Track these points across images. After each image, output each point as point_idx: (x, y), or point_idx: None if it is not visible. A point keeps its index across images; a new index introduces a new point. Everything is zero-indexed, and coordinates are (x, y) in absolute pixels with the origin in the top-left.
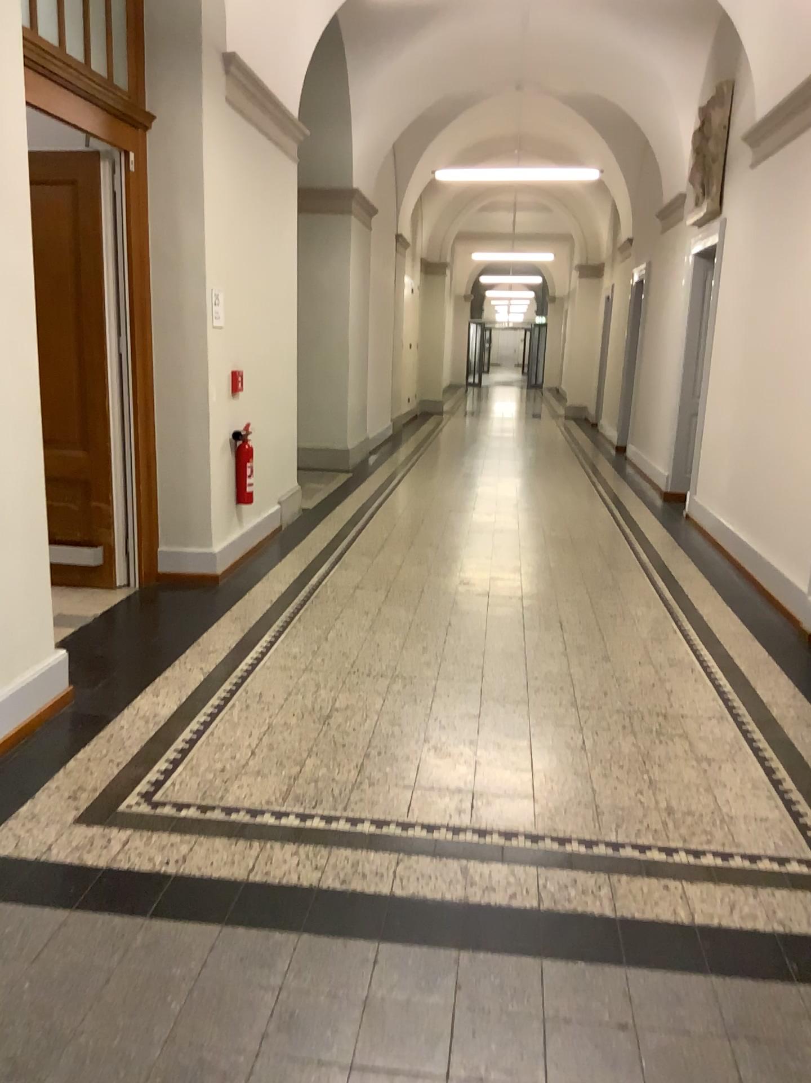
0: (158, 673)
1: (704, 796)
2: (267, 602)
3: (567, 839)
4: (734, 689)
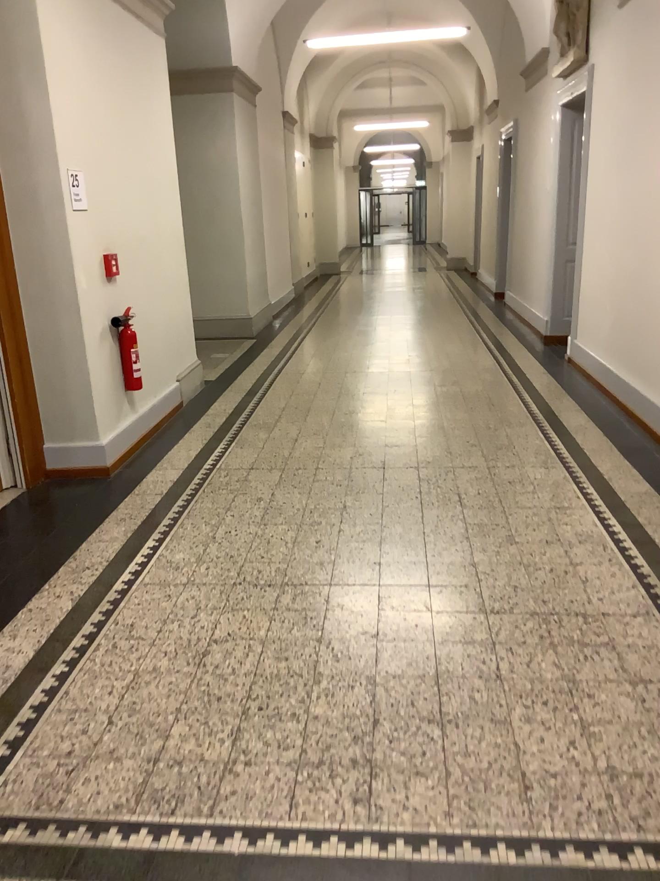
0: (22, 604)
1: (650, 743)
2: (156, 496)
3: (491, 840)
4: (654, 571)
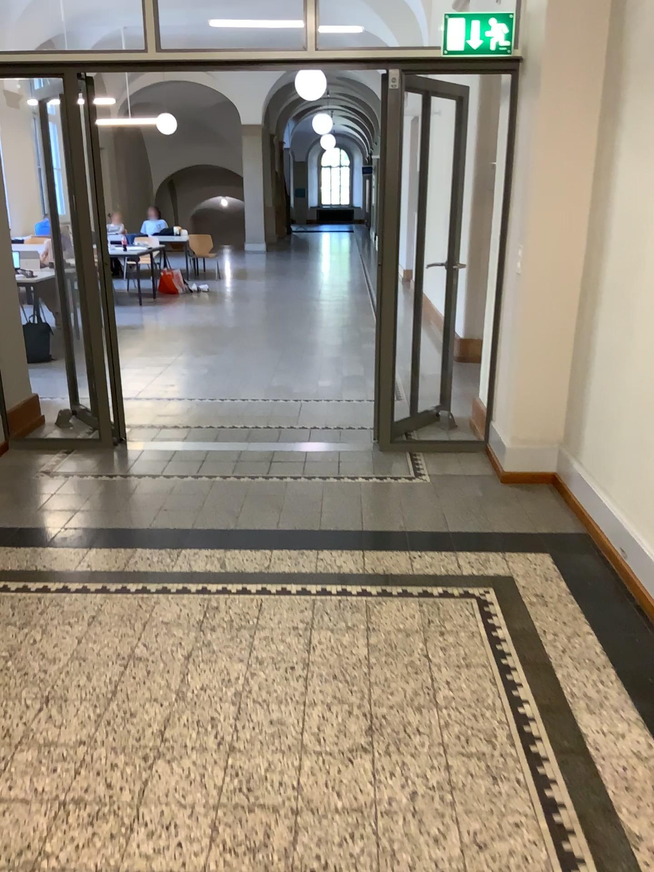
0: None
1: None
2: None
3: (137, 591)
4: None
